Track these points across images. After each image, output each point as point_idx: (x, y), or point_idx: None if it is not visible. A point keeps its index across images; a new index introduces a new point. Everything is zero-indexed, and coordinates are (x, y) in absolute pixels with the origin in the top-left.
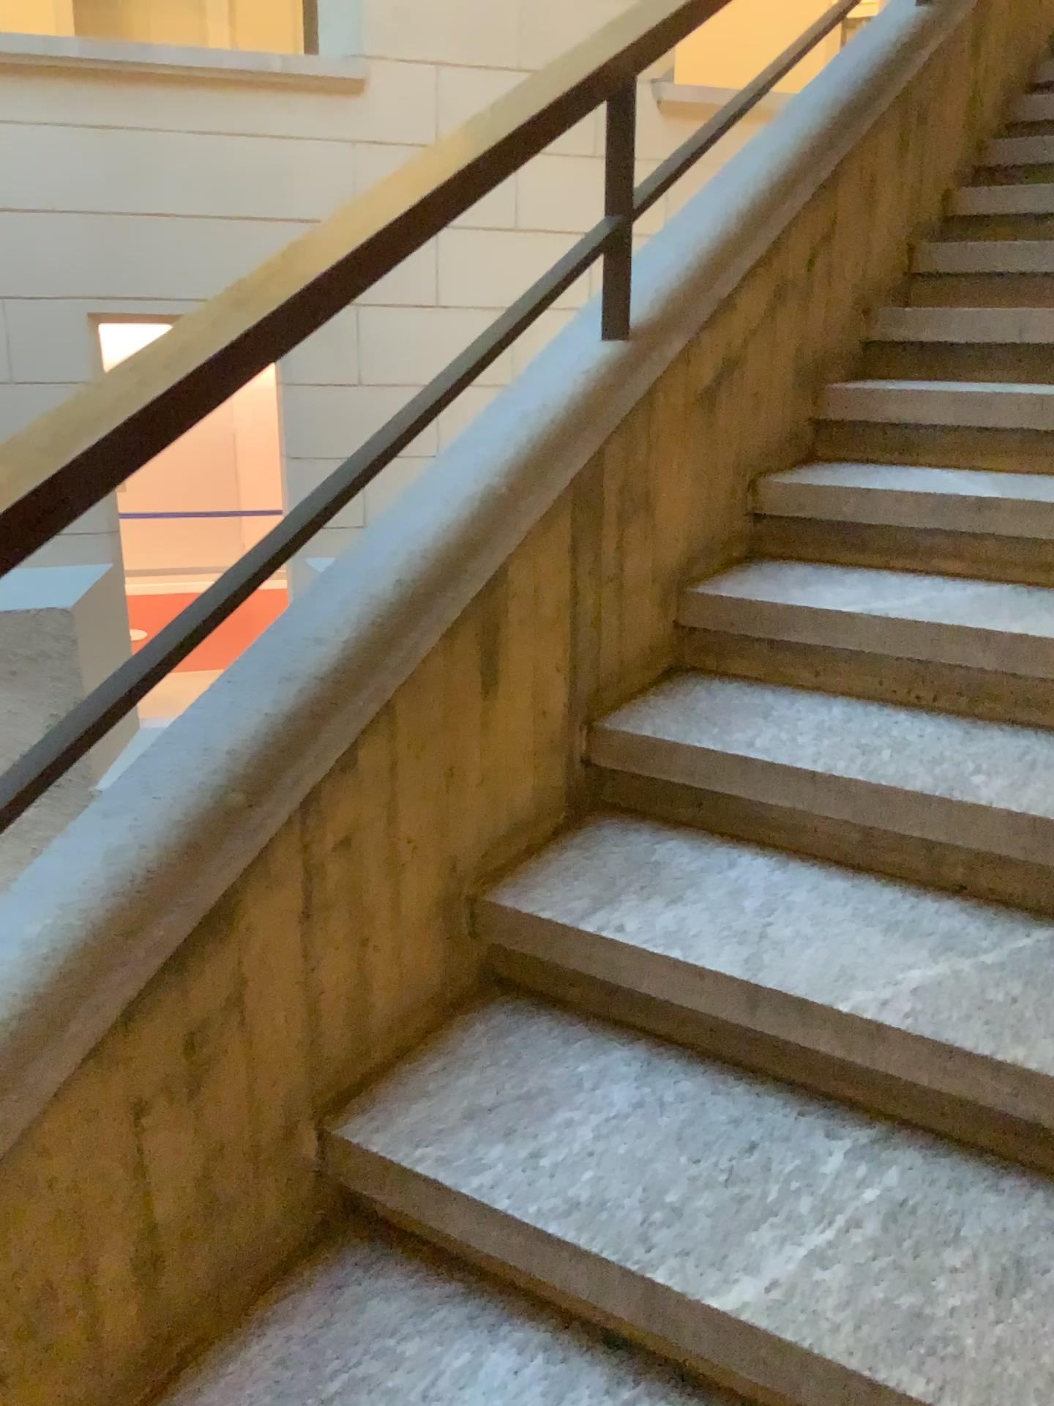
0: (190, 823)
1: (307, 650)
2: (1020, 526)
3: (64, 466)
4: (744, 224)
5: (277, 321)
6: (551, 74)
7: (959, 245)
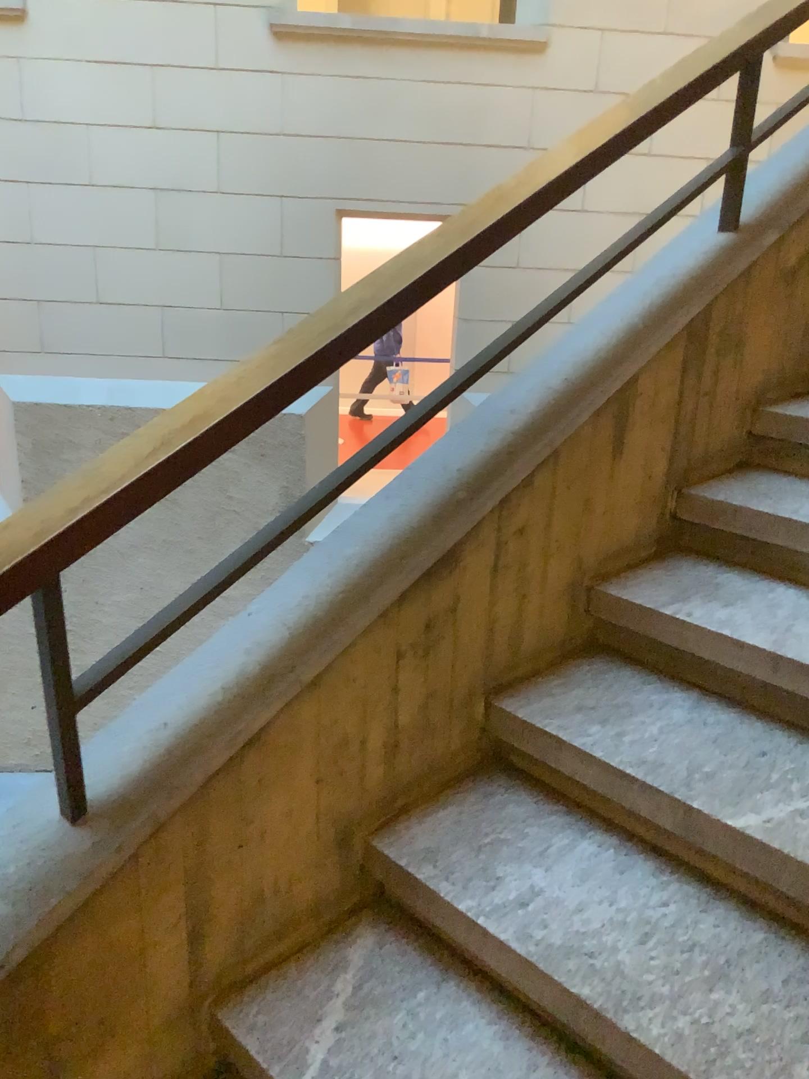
0: (438, 502)
1: (508, 414)
2: None
3: (404, 283)
4: None
5: (522, 207)
6: (705, 51)
7: None
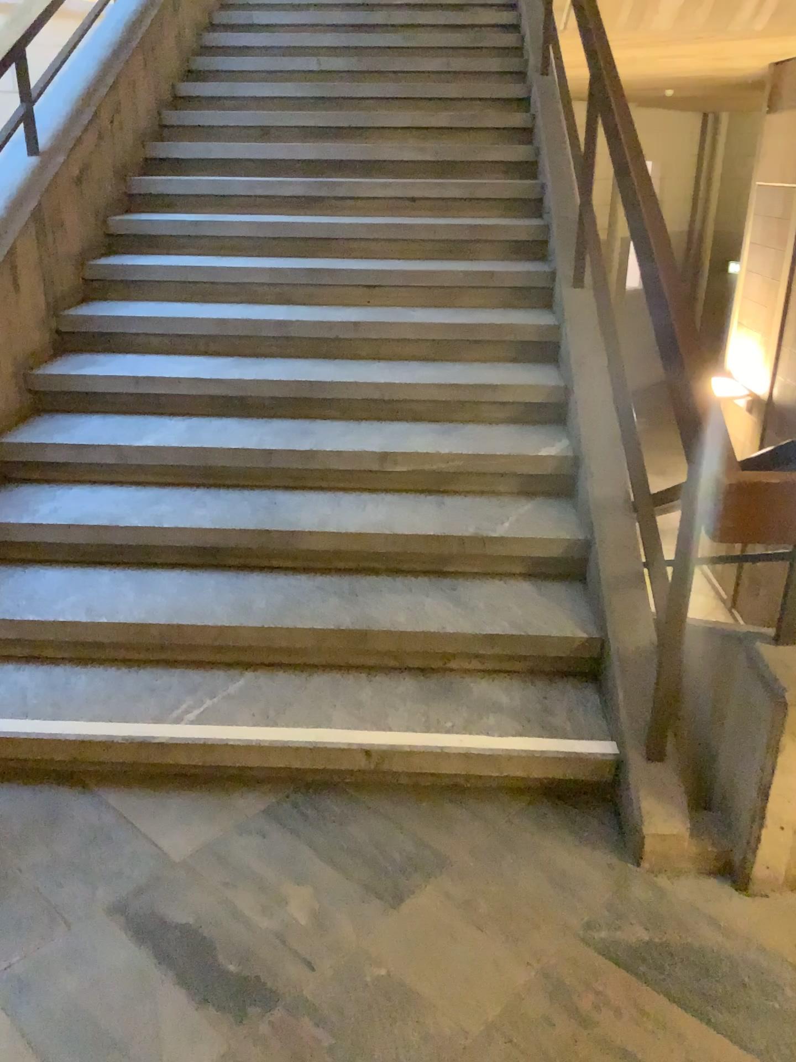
0: None
1: None
2: (216, 230)
3: None
4: (79, 102)
5: None
6: None
7: (184, 109)
